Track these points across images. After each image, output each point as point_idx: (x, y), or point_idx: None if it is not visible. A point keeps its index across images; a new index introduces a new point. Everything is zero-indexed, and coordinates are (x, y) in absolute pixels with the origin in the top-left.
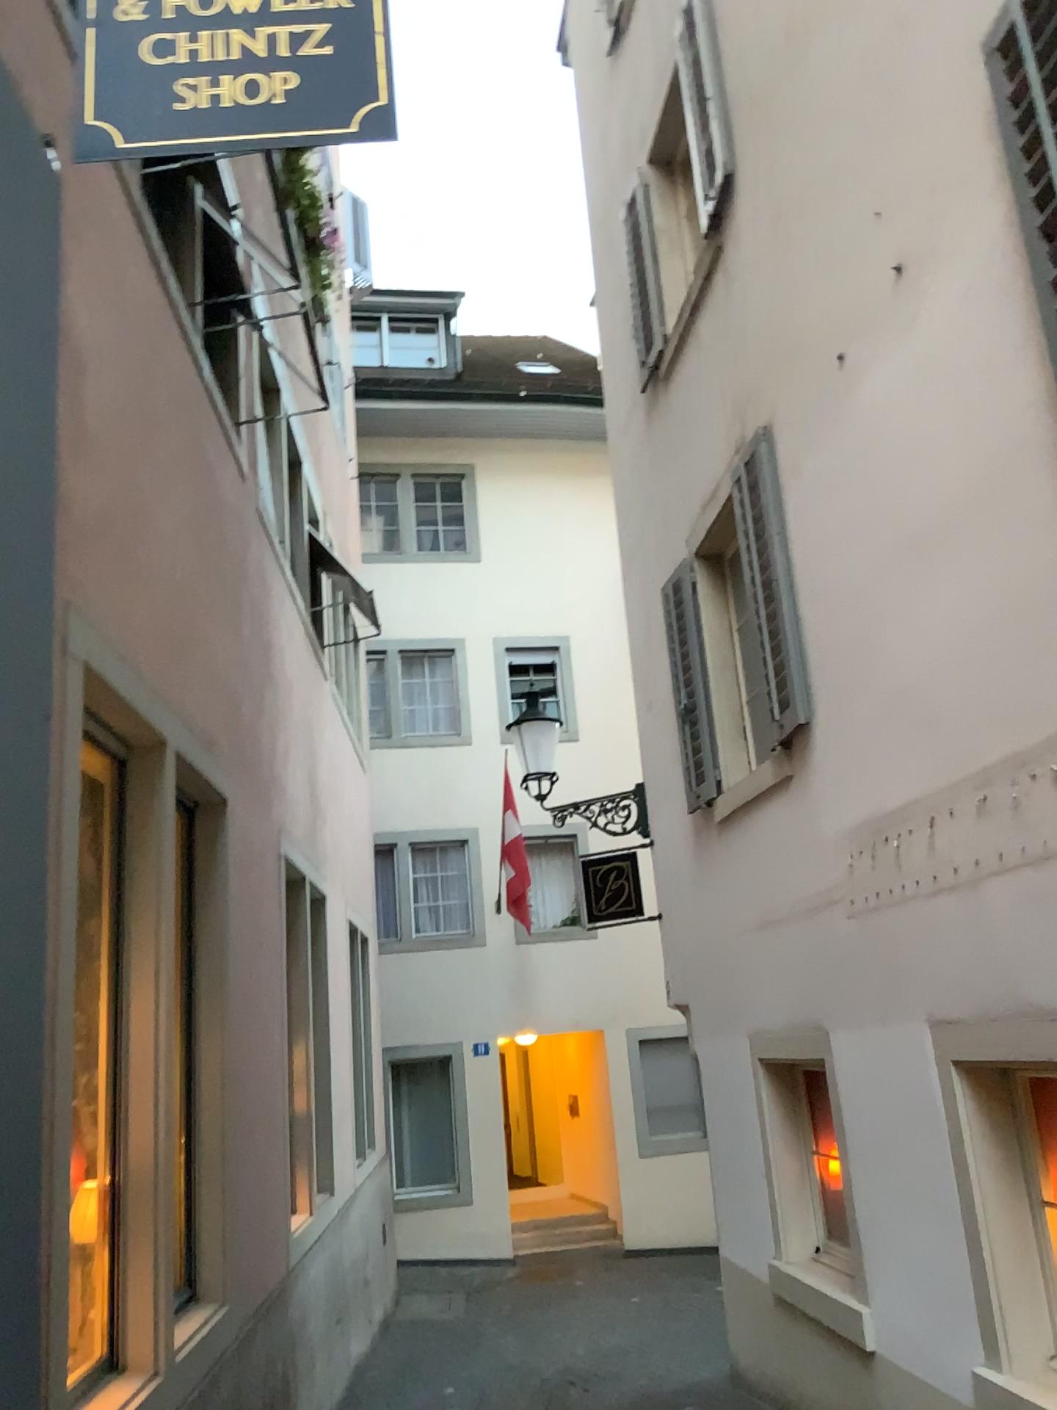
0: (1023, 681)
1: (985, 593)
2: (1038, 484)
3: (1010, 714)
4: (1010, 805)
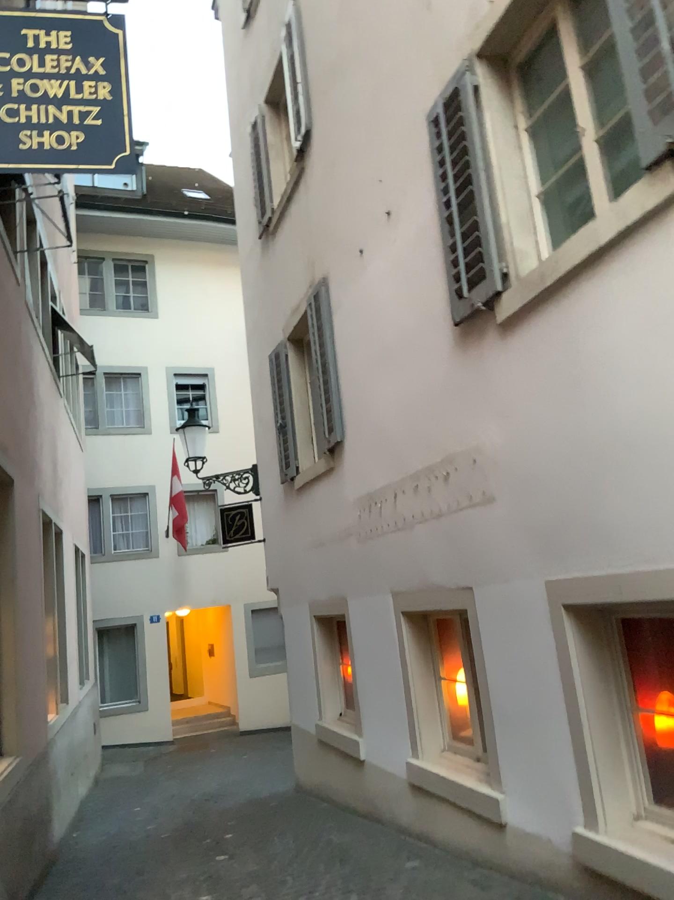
0: (435, 431)
1: (421, 387)
2: (444, 339)
3: (430, 446)
4: (428, 490)
